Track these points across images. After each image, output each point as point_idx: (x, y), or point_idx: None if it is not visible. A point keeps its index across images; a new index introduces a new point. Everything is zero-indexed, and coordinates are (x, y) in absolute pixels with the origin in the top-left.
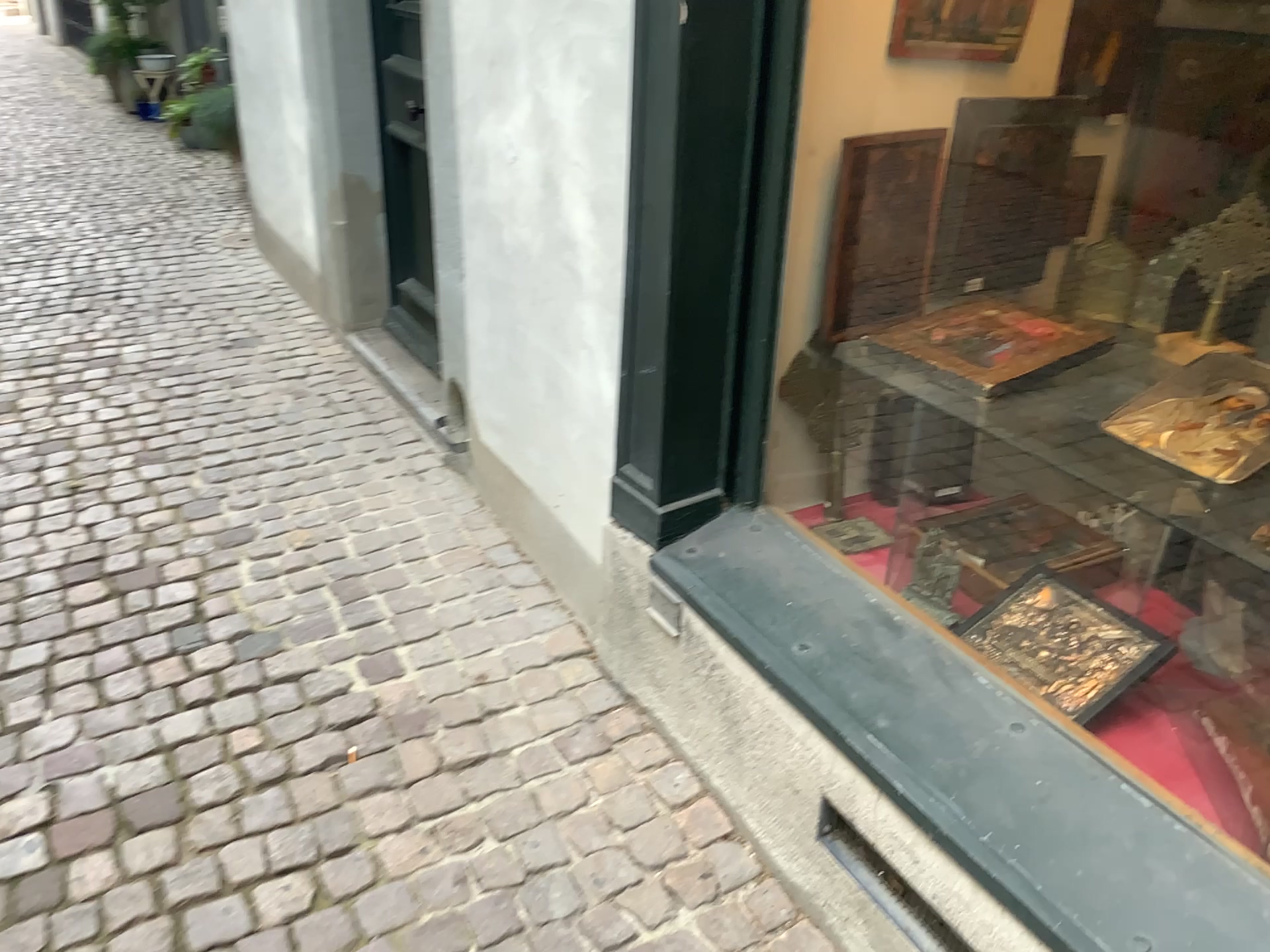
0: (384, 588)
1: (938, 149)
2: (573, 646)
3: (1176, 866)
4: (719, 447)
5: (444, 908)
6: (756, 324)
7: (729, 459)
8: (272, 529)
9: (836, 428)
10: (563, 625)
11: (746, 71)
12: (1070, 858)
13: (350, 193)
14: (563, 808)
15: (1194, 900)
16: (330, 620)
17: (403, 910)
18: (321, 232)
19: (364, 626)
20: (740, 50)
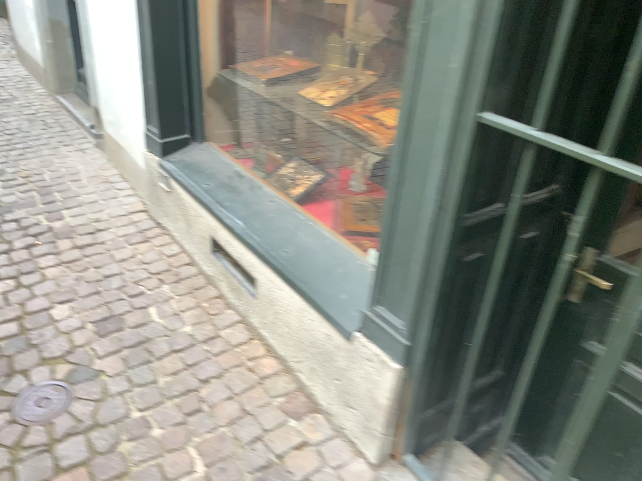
0: (60, 190)
1: None
2: (138, 207)
3: (304, 231)
4: (185, 116)
5: (67, 286)
6: (194, 64)
7: (190, 121)
8: (11, 170)
9: (236, 111)
10: (136, 201)
11: None
12: (272, 232)
13: (54, 27)
14: (122, 257)
15: (306, 239)
16: (33, 200)
17: (51, 287)
18: (43, 48)
19: (48, 202)
20: None
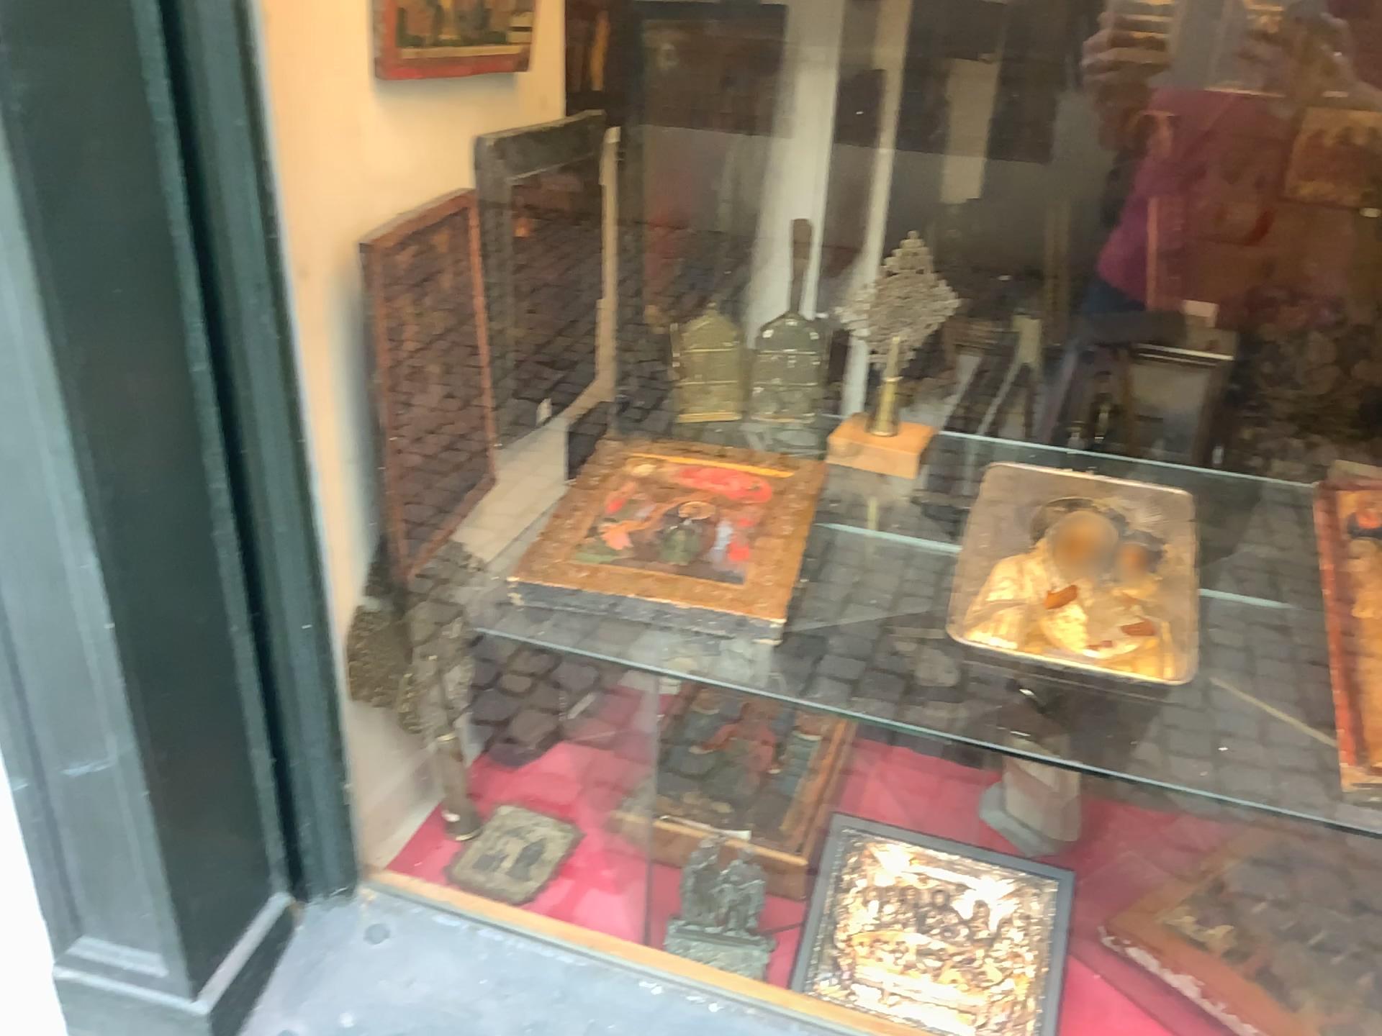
0: None
1: (470, 223)
2: None
3: None
4: (267, 829)
5: None
6: (282, 603)
7: (288, 835)
8: None
9: (424, 693)
10: None
11: (155, 139)
12: None
13: None
14: None
15: None
16: None
17: None
18: None
19: None
20: (133, 97)
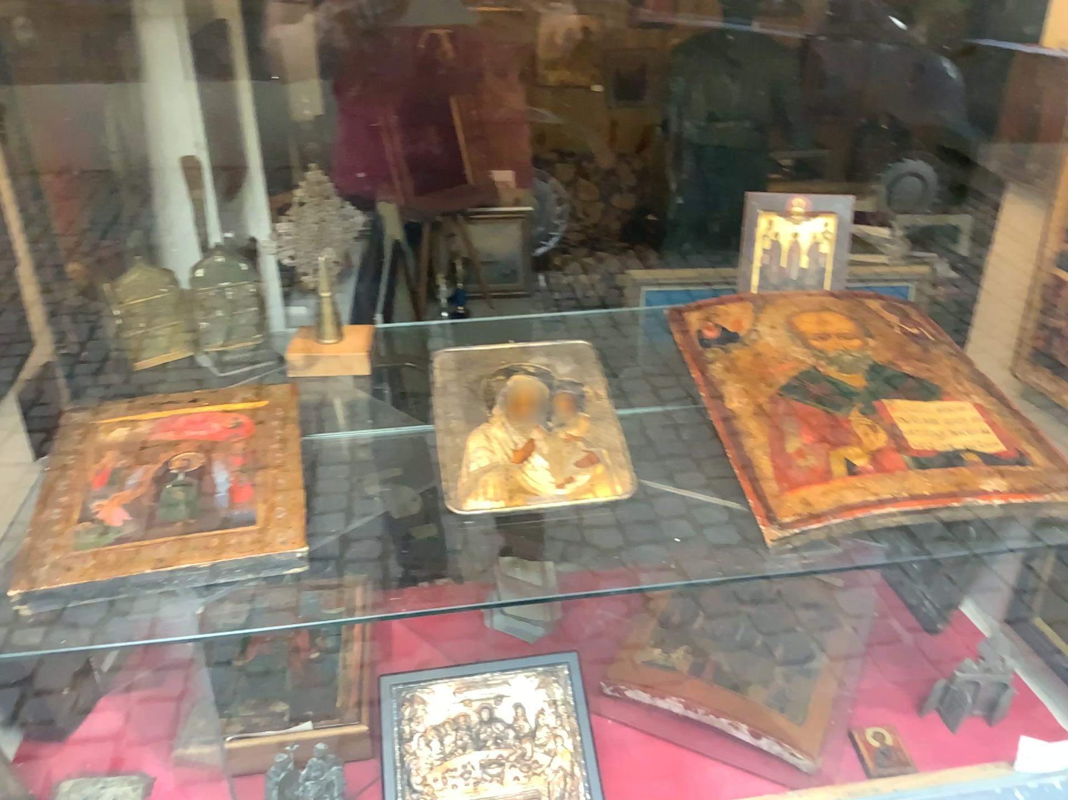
0: None
1: None
2: None
3: None
4: None
5: None
6: None
7: None
8: None
9: None
10: None
11: None
12: None
13: None
14: None
15: None
16: None
17: None
18: None
19: None
20: None
